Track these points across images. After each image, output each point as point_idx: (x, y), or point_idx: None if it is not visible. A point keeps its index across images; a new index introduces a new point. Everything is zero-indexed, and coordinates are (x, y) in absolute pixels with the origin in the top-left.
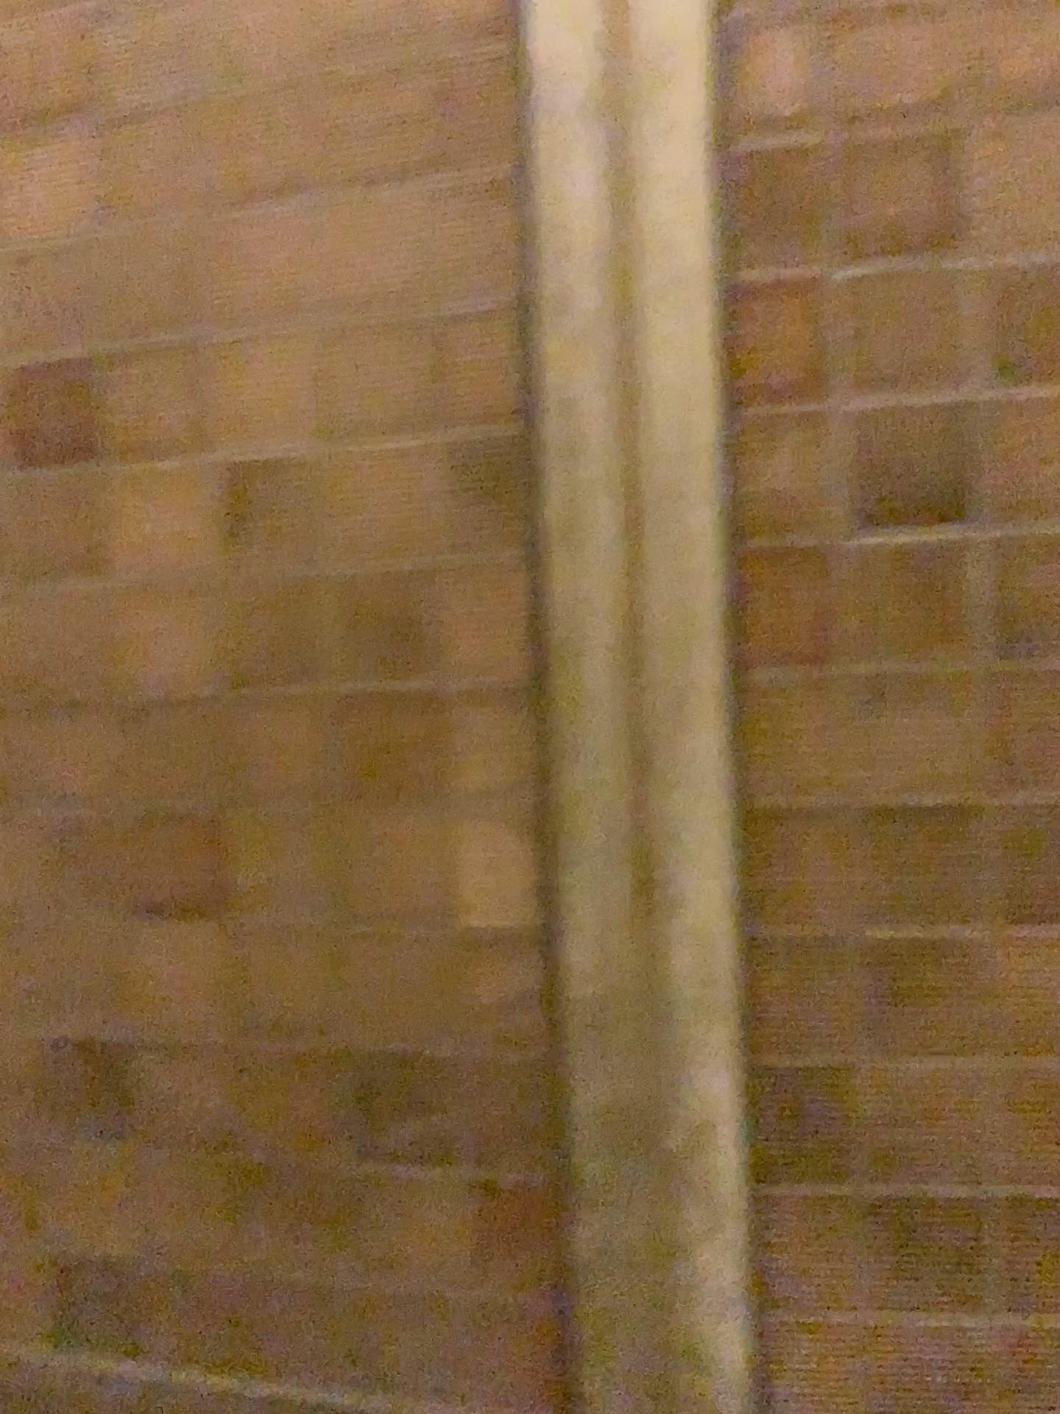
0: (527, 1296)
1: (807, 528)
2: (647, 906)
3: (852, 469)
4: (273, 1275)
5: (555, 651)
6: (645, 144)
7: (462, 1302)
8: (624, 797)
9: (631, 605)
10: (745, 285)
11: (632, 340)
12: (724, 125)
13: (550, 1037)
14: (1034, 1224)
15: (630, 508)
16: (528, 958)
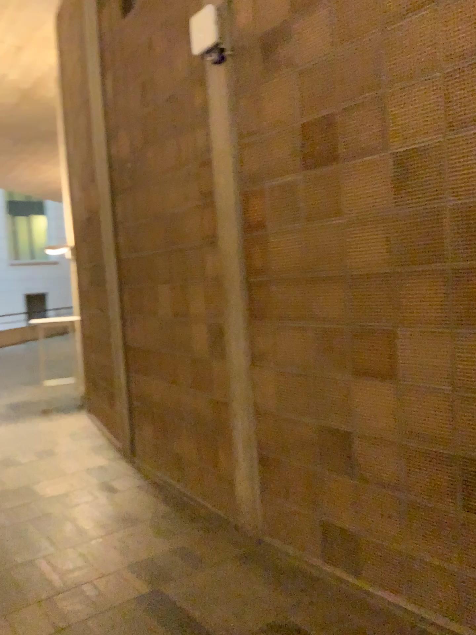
0: None
1: None
2: None
3: None
4: (413, 556)
5: None
6: None
7: None
8: None
9: None
10: None
11: None
12: None
13: None
14: None
15: None
16: None
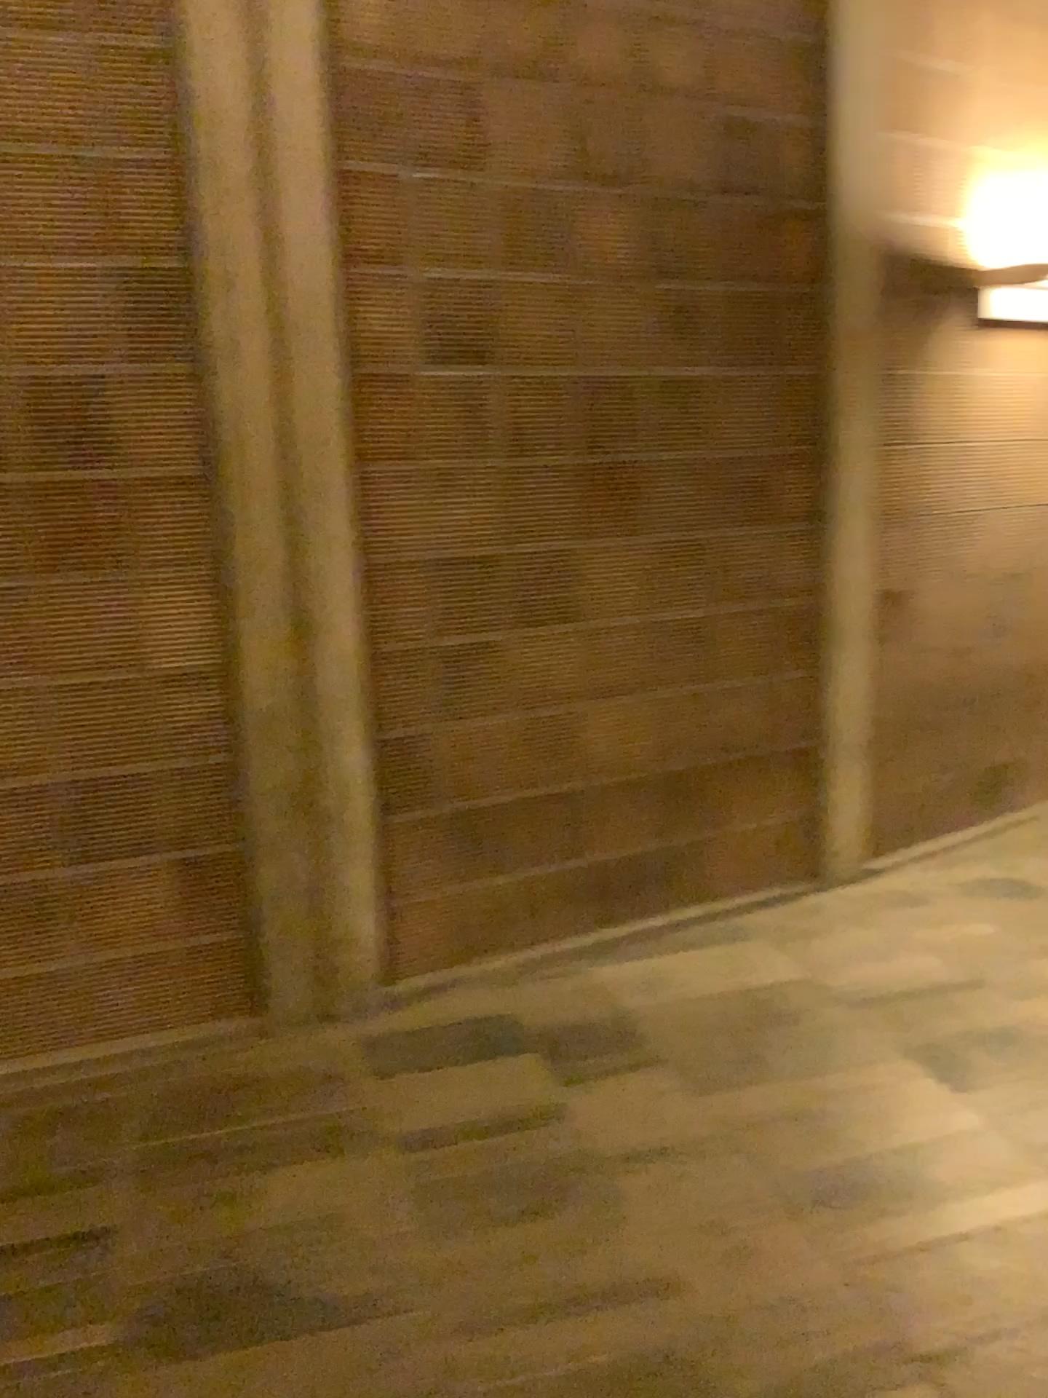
0: (220, 935)
1: (396, 359)
2: (299, 637)
3: (423, 319)
4: None
5: (221, 446)
6: (274, 42)
7: (168, 953)
8: (279, 557)
9: (279, 411)
10: (349, 170)
11: (271, 202)
12: (331, 40)
13: (231, 742)
14: (535, 811)
15: (275, 335)
16: (209, 686)
